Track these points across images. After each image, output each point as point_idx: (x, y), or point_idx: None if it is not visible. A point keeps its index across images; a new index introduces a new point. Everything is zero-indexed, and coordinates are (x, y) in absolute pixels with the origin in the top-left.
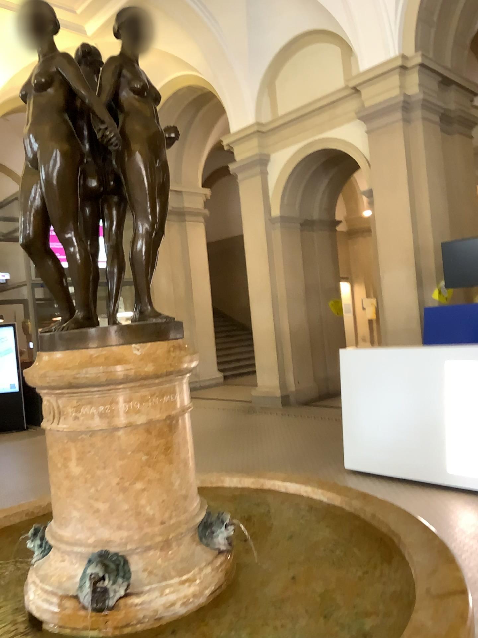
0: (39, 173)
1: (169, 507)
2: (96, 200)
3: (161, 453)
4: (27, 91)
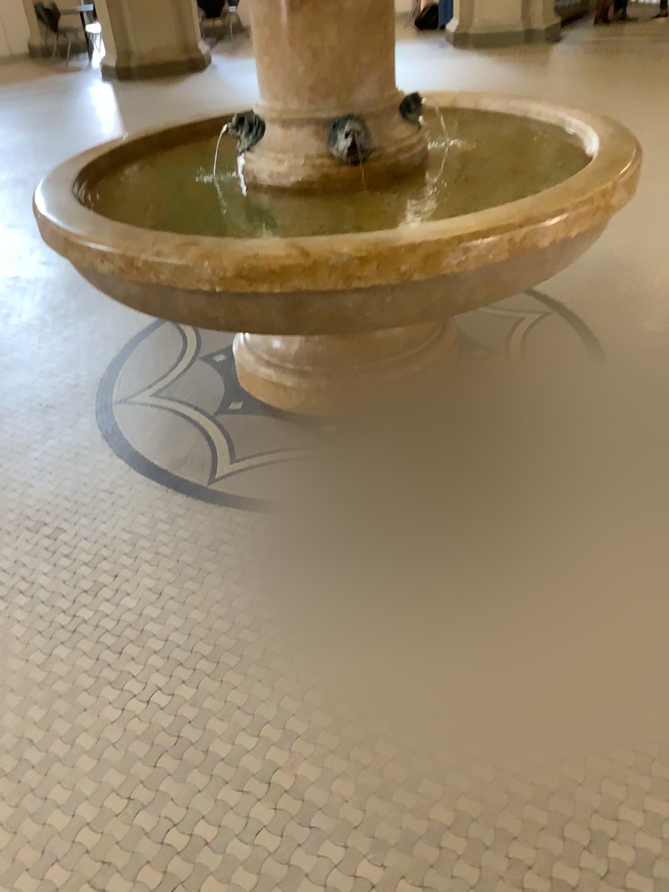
0: None
1: (294, 89)
2: None
3: (288, 30)
4: None
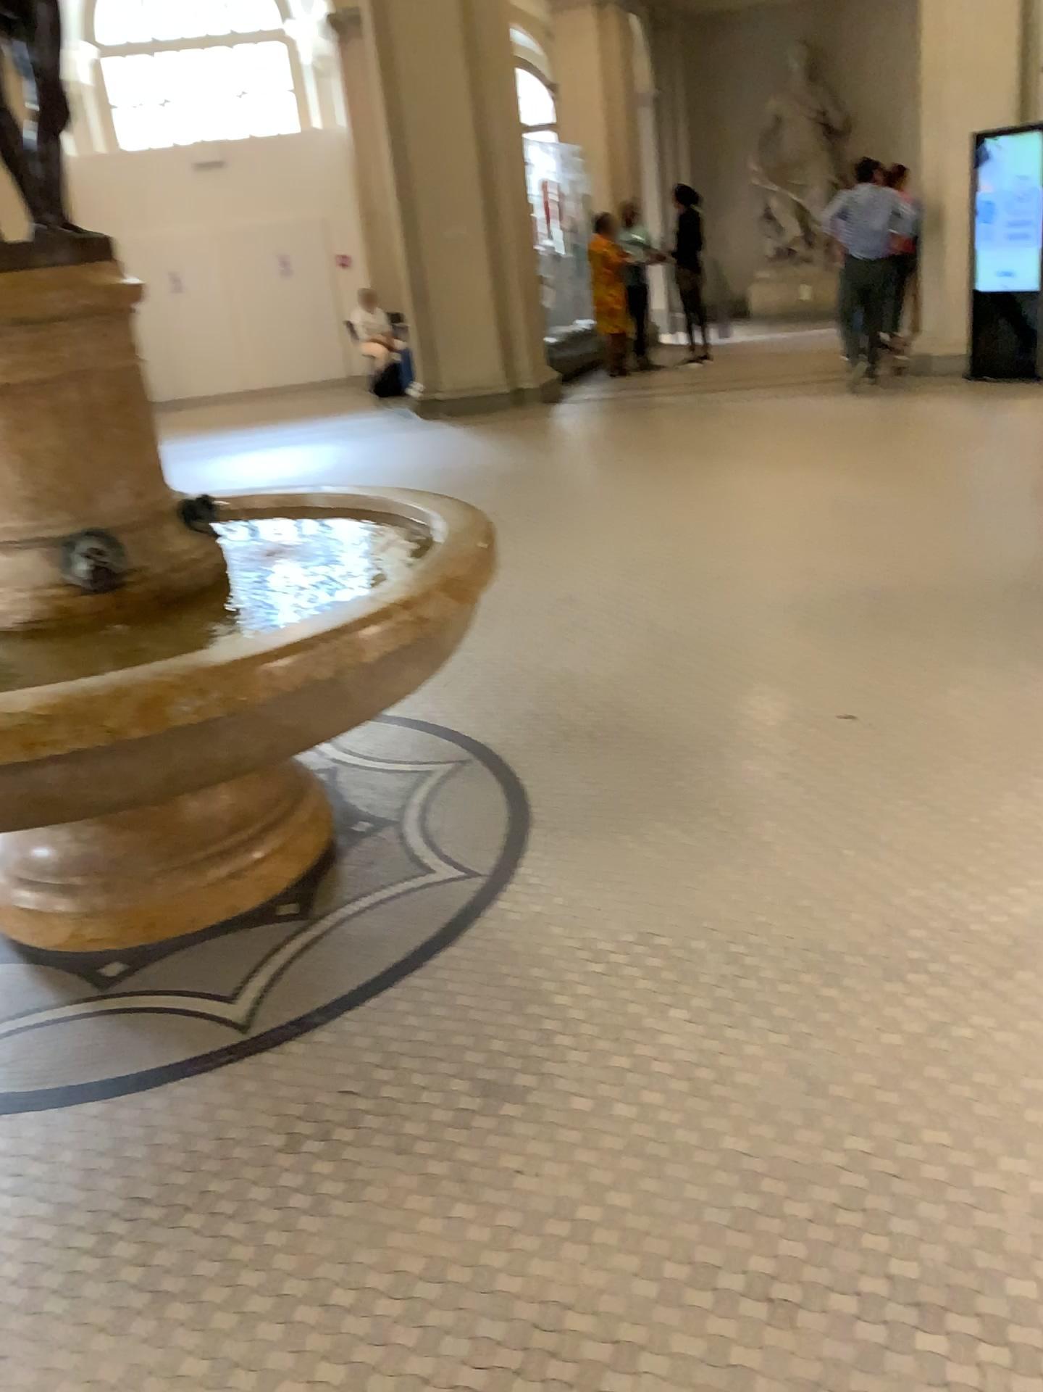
0: None
1: (8, 506)
2: None
3: None
4: None
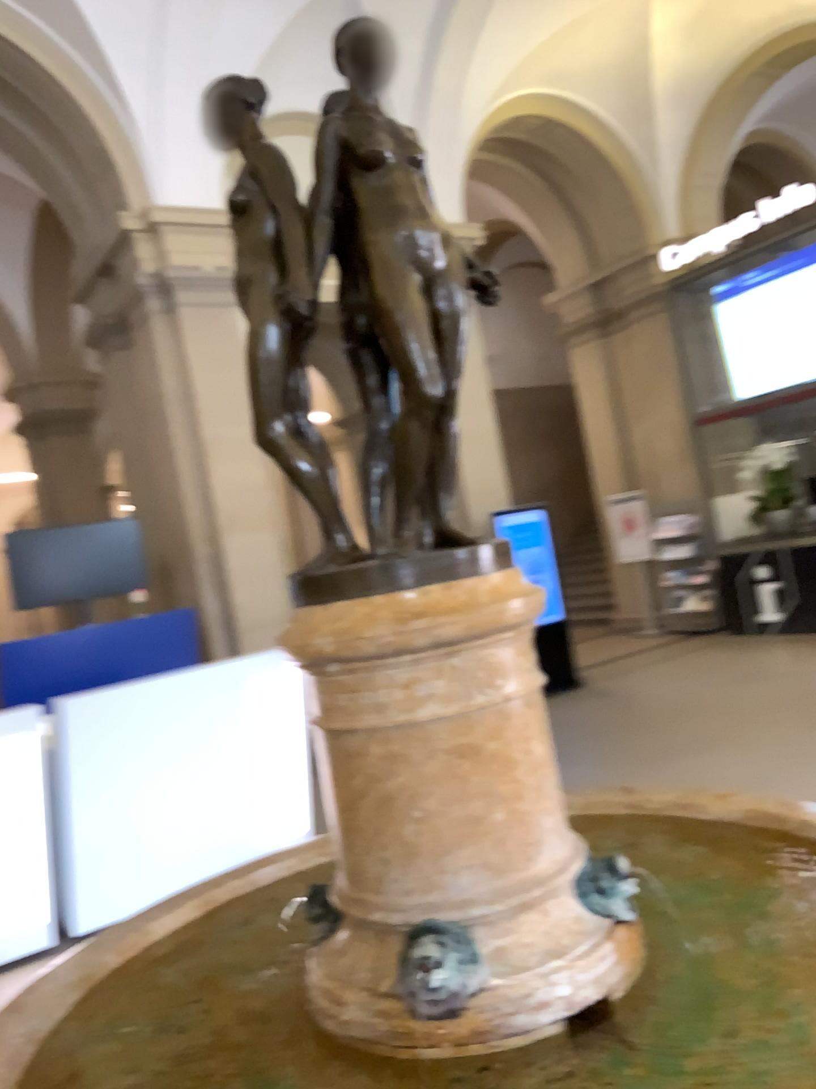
0: (436, 293)
1: None
2: (310, 350)
3: None
4: (385, 154)
